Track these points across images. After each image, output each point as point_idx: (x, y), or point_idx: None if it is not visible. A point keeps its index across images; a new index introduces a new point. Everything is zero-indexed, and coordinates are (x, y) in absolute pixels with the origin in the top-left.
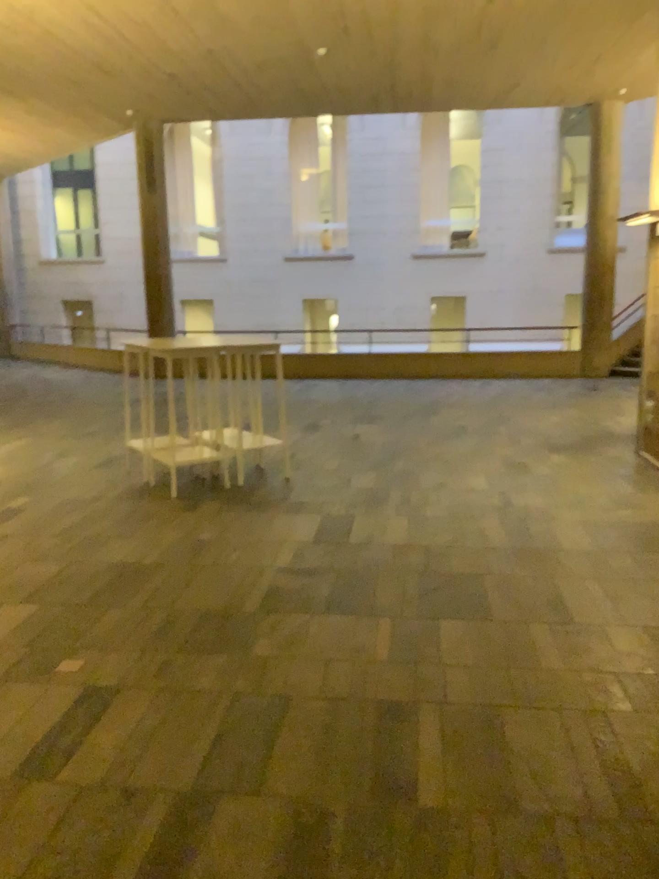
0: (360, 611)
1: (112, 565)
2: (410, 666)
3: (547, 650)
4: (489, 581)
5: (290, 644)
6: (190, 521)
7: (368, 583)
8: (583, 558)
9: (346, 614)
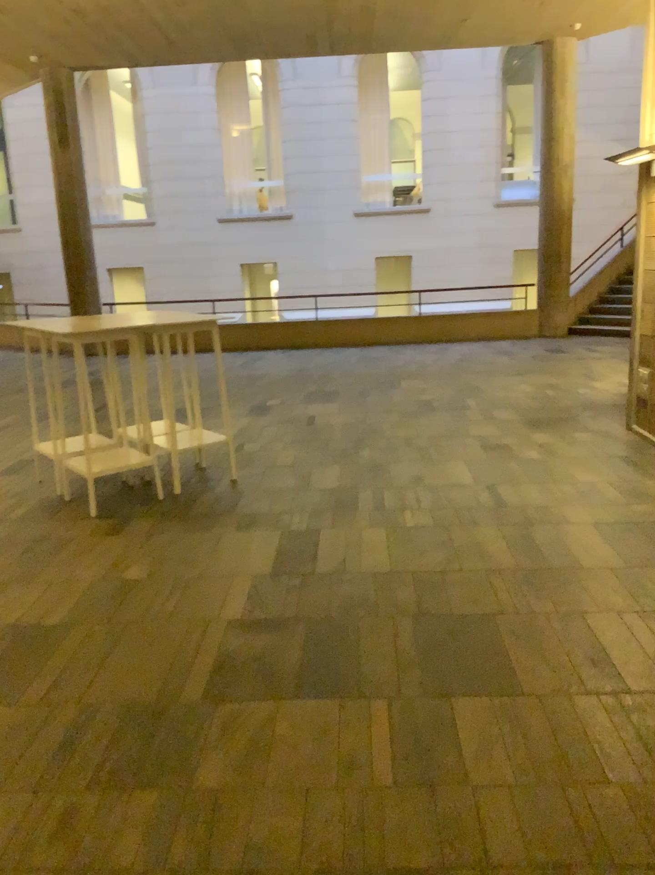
0: (343, 692)
1: (4, 631)
2: (428, 797)
3: (614, 750)
4: (506, 627)
5: (250, 763)
6: (111, 554)
7: (349, 639)
8: (616, 584)
9: (325, 700)
